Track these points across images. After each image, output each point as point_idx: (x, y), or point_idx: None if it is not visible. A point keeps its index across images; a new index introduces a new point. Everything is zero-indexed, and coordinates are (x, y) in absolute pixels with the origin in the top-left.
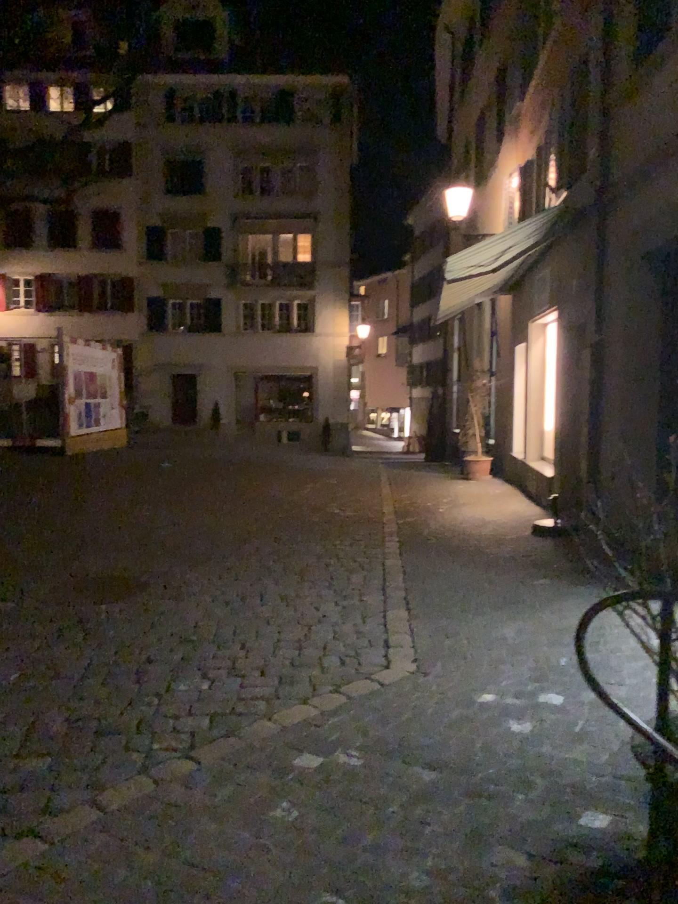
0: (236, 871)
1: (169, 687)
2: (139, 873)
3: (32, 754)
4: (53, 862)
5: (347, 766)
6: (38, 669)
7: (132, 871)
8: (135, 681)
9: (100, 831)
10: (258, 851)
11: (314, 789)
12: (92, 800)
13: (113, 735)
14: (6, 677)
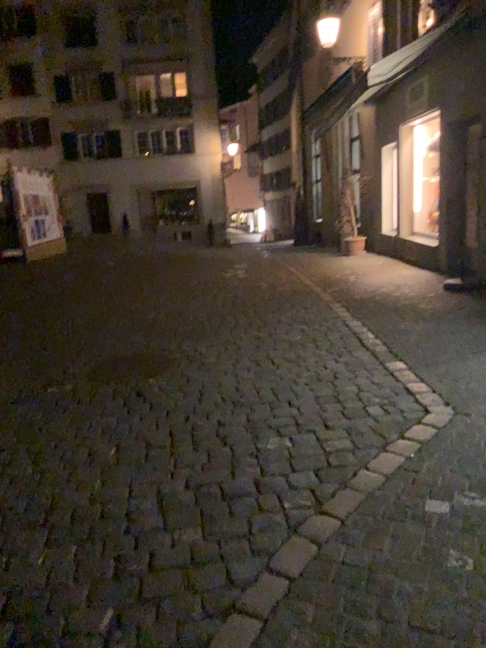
0: (469, 632)
1: (258, 448)
2: (379, 646)
3: (181, 526)
4: (284, 642)
5: (481, 509)
6: (130, 443)
7: (368, 644)
8: (224, 445)
9: (304, 602)
10: (474, 607)
11: (470, 535)
12: (271, 569)
13: (243, 500)
14: (107, 453)
